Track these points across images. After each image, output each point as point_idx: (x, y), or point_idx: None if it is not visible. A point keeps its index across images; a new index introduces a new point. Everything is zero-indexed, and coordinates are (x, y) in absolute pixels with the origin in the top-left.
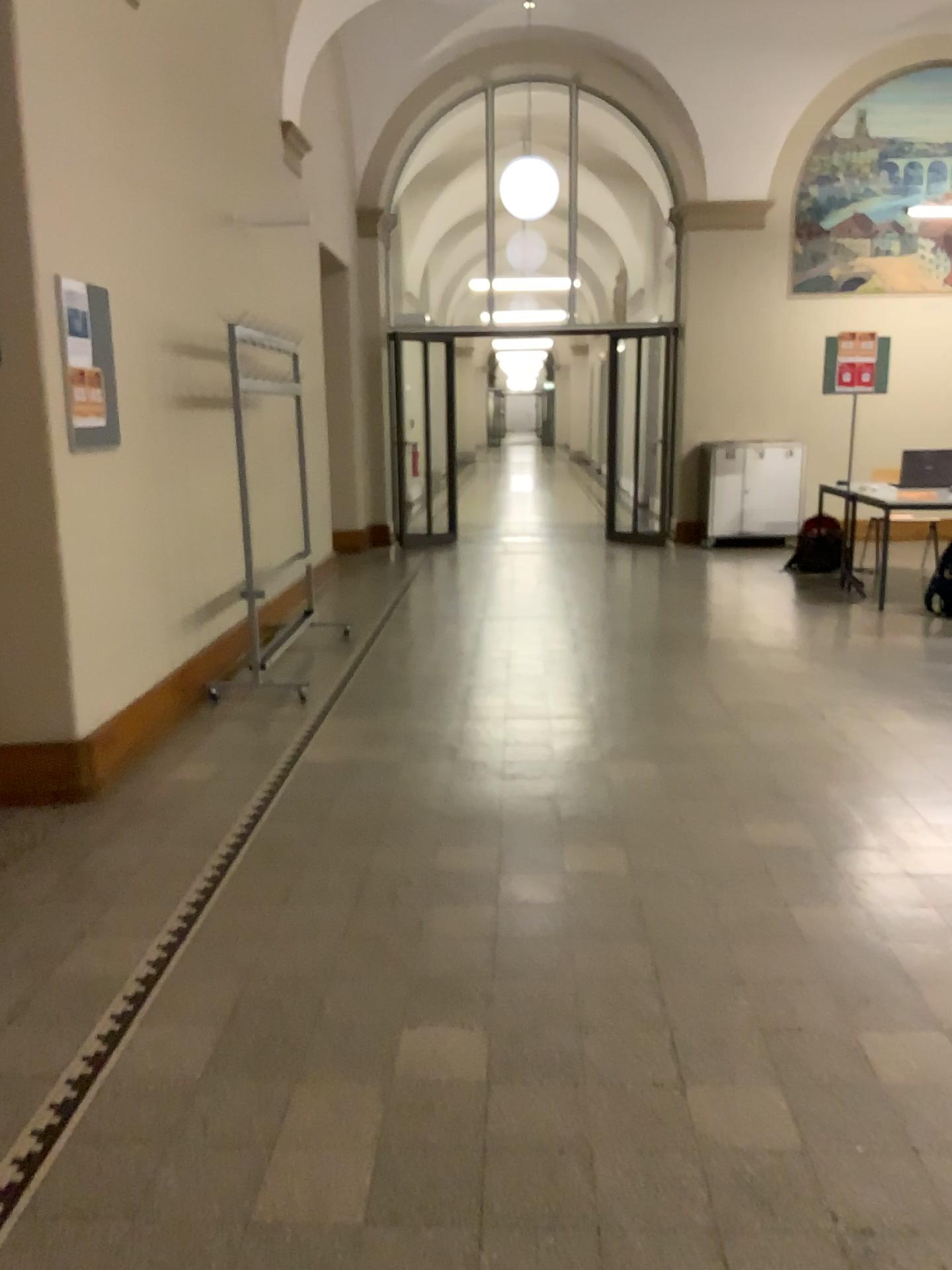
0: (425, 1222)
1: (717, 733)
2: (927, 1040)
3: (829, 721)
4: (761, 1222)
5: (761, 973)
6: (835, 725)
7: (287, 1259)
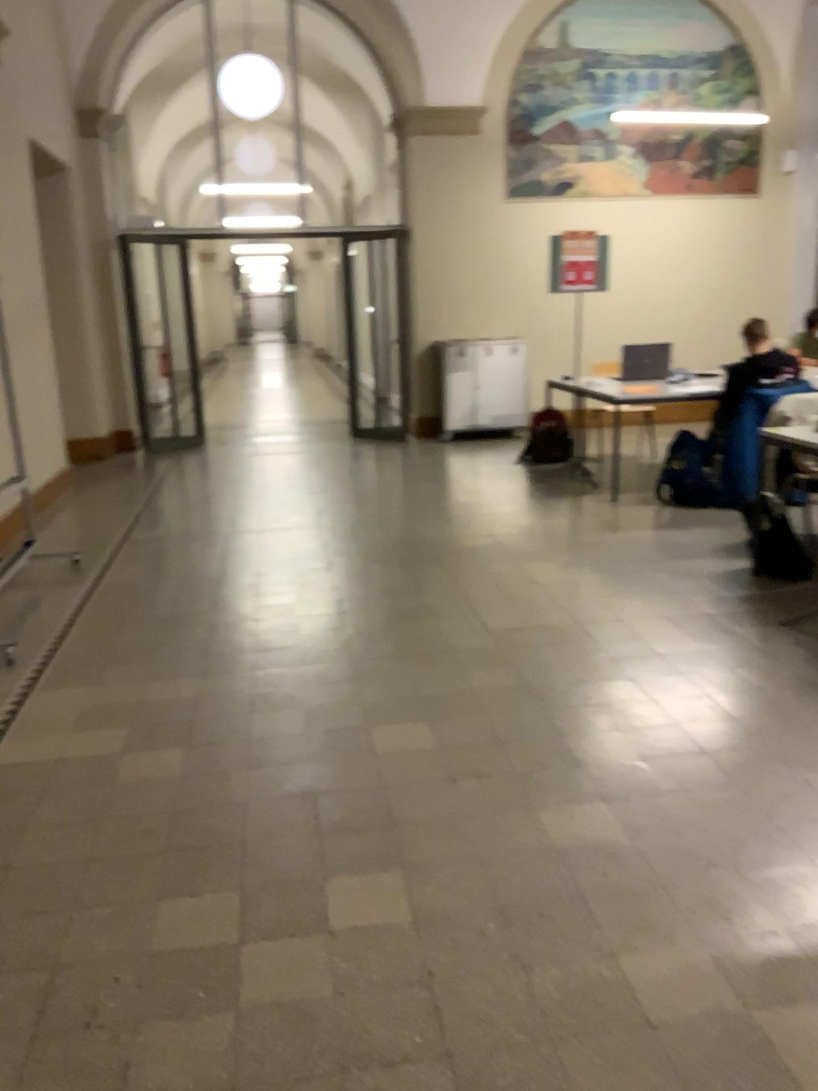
0: None
1: (484, 668)
2: None
3: (598, 643)
4: None
5: None
6: (606, 648)
7: None
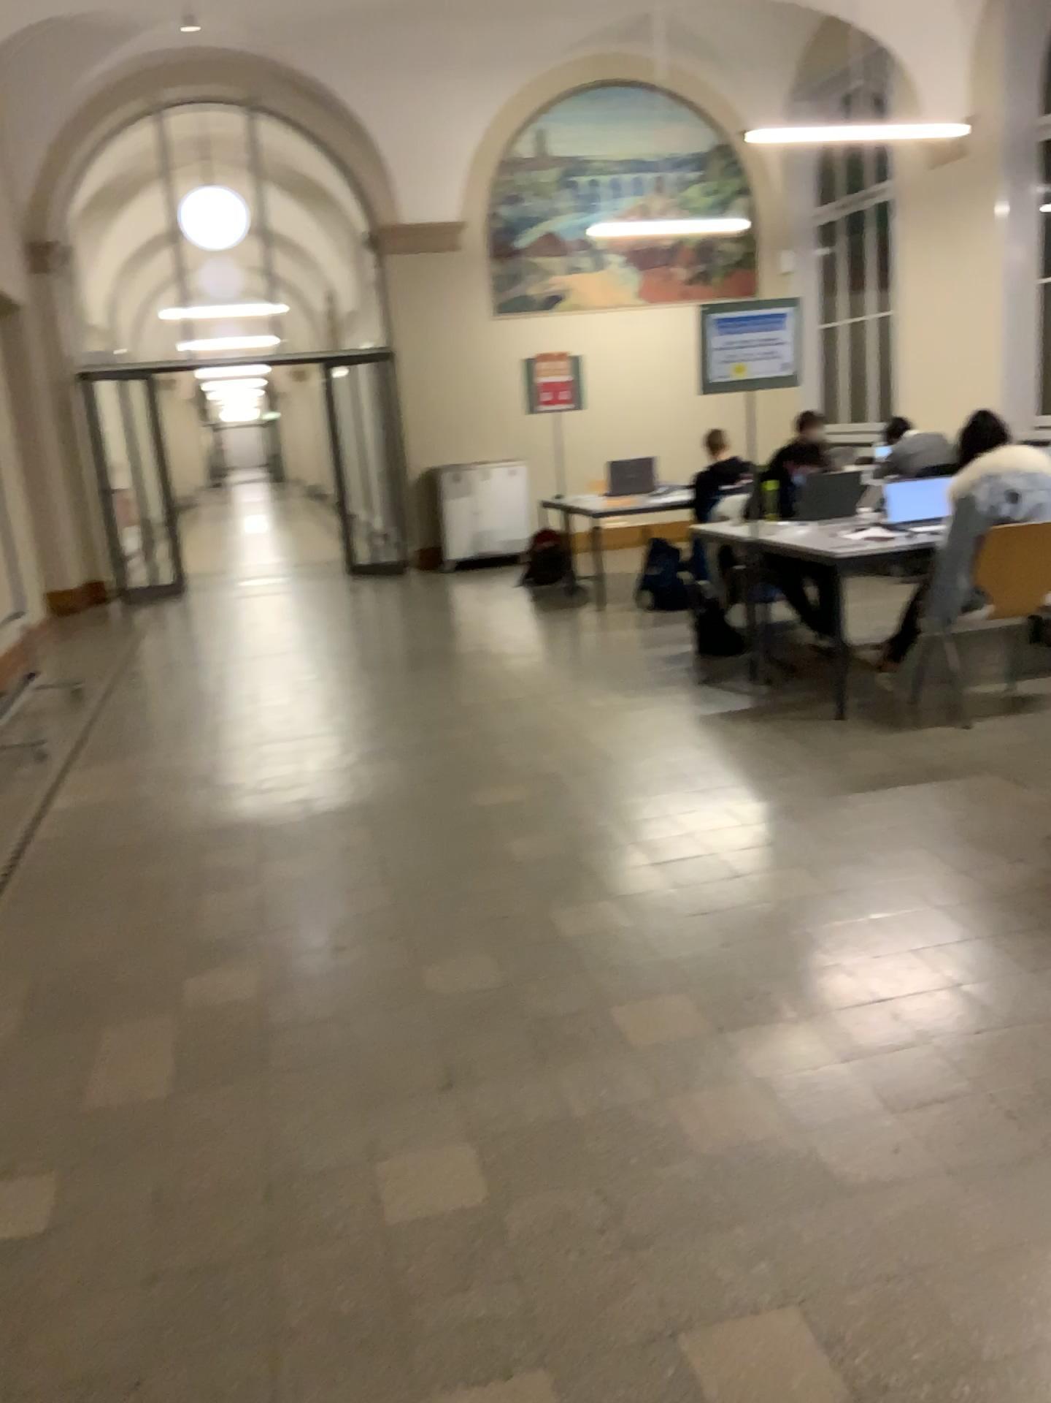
0: (220, 1079)
1: (449, 729)
2: (596, 907)
3: (545, 706)
4: (467, 1027)
5: (476, 889)
6: (551, 709)
7: (114, 1120)
